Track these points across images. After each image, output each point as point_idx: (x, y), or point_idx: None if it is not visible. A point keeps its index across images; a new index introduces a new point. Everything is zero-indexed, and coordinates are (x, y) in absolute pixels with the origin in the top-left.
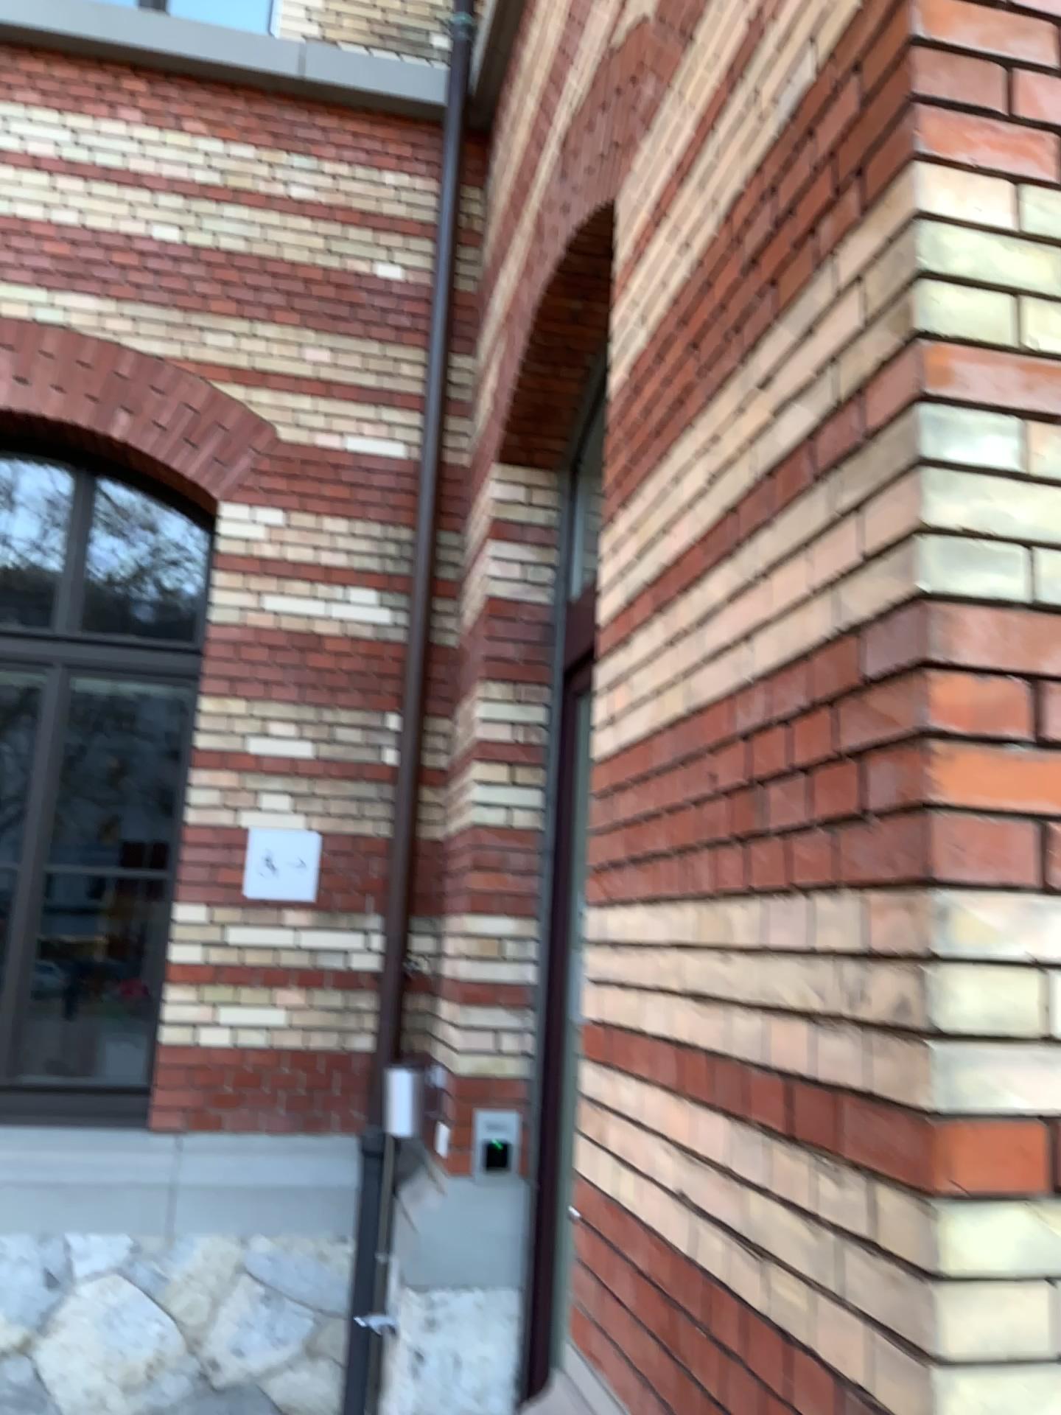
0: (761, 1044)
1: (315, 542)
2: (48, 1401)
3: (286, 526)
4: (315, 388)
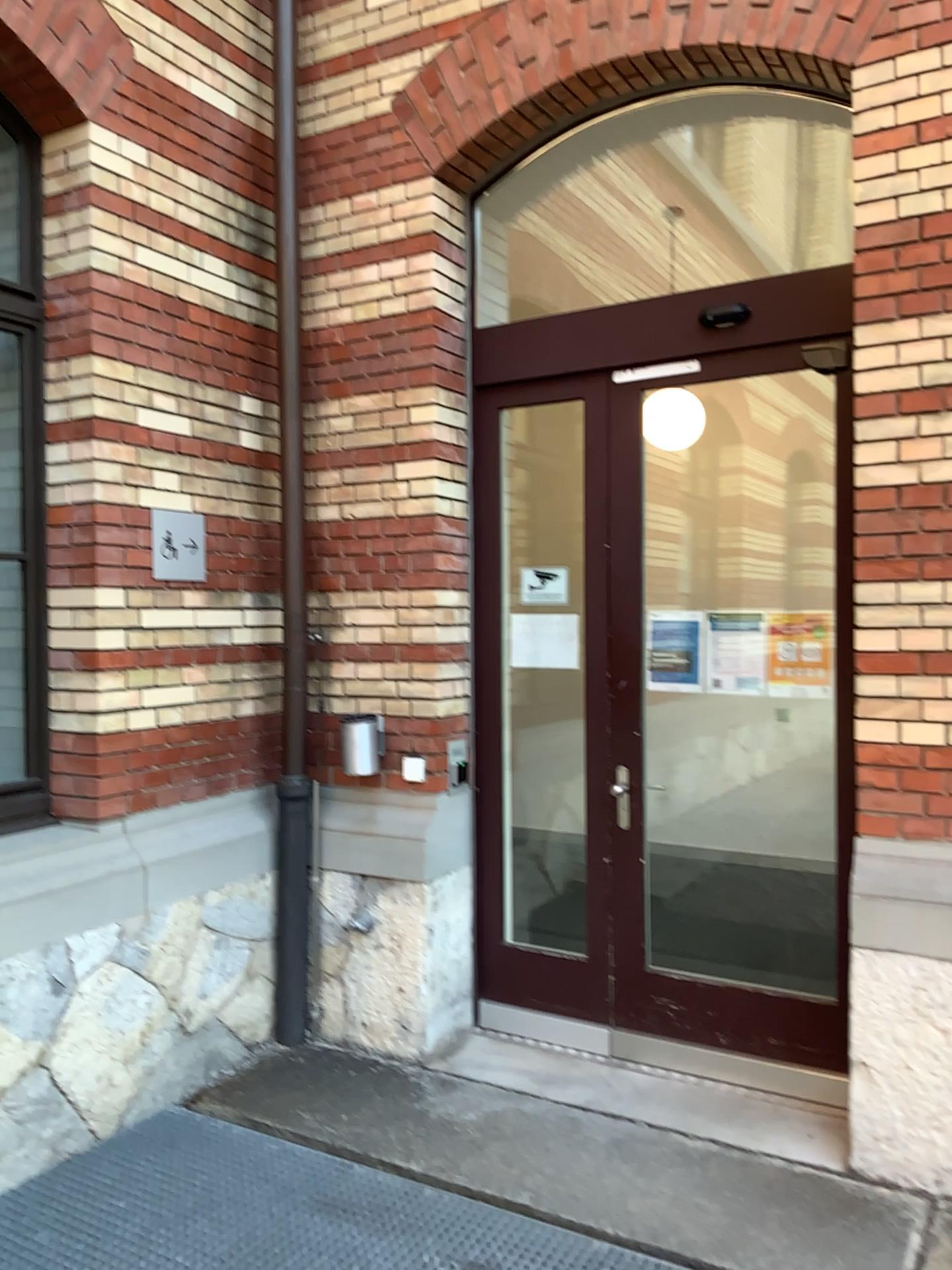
0: None
1: (175, 197)
2: (73, 1098)
3: (150, 171)
4: (163, 9)
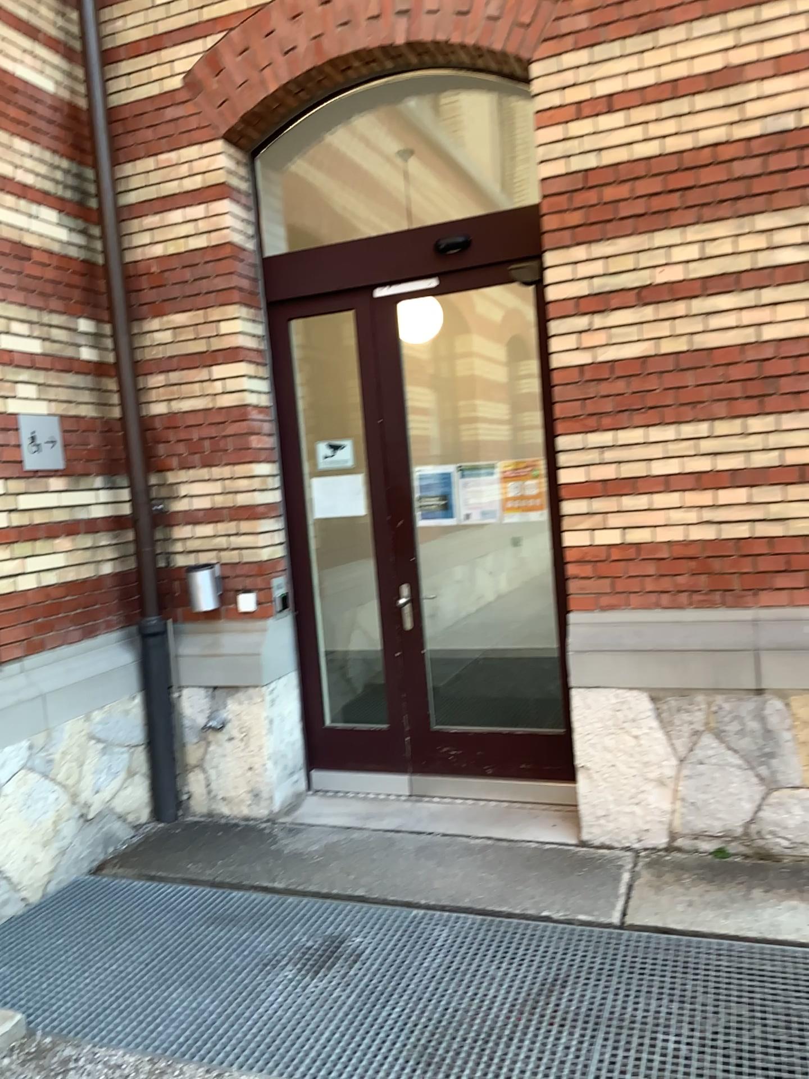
0: (773, 461)
1: (12, 160)
2: (7, 874)
3: None
4: None
